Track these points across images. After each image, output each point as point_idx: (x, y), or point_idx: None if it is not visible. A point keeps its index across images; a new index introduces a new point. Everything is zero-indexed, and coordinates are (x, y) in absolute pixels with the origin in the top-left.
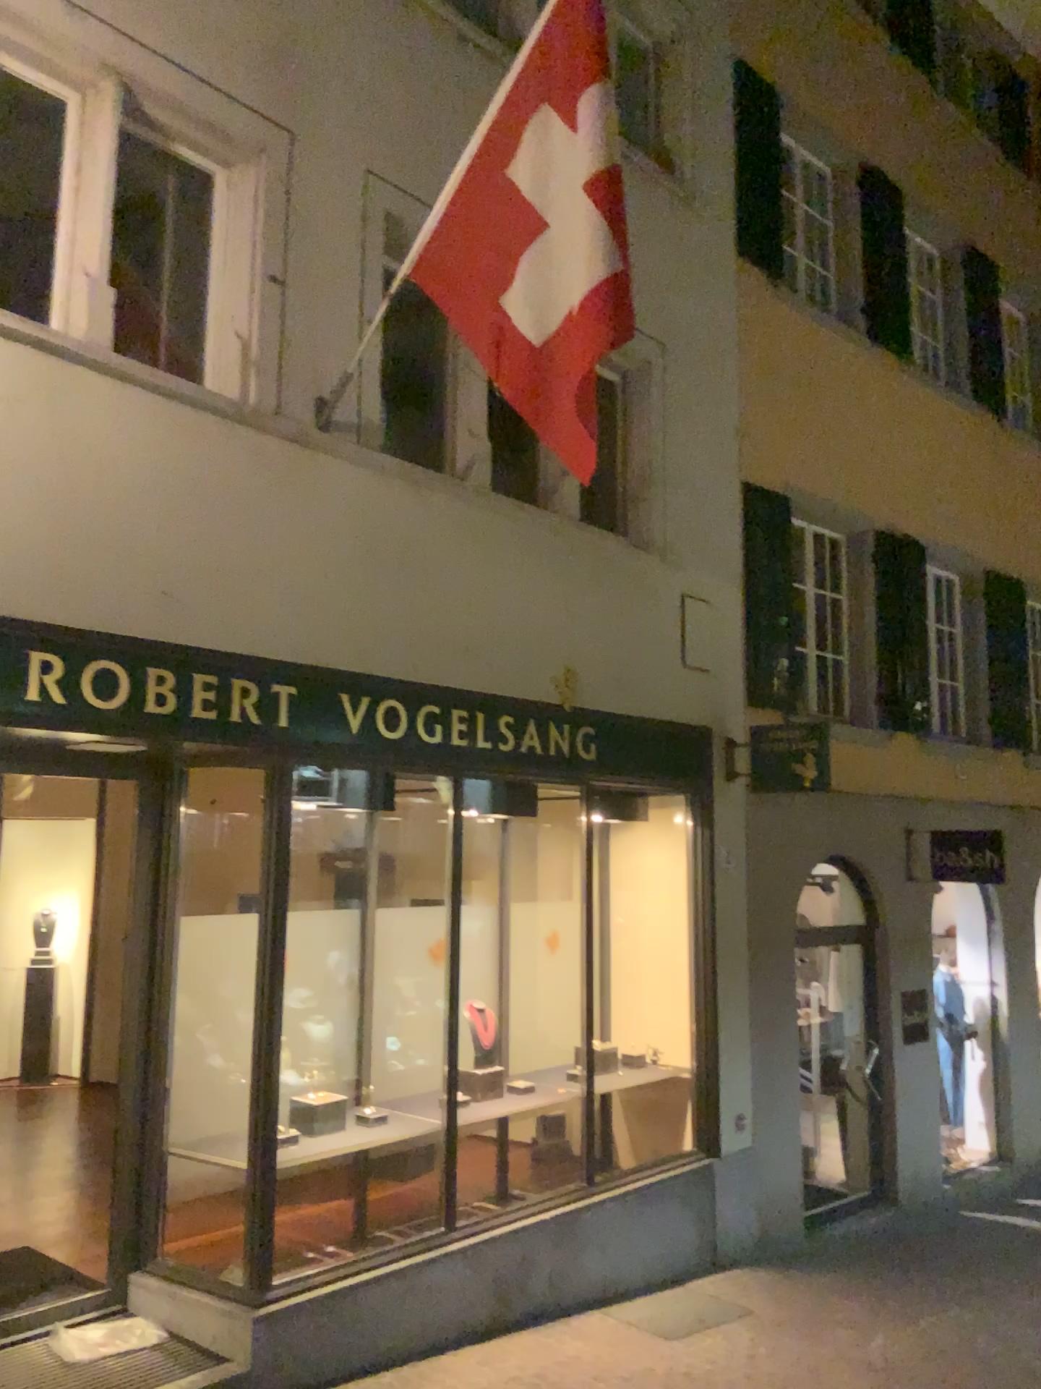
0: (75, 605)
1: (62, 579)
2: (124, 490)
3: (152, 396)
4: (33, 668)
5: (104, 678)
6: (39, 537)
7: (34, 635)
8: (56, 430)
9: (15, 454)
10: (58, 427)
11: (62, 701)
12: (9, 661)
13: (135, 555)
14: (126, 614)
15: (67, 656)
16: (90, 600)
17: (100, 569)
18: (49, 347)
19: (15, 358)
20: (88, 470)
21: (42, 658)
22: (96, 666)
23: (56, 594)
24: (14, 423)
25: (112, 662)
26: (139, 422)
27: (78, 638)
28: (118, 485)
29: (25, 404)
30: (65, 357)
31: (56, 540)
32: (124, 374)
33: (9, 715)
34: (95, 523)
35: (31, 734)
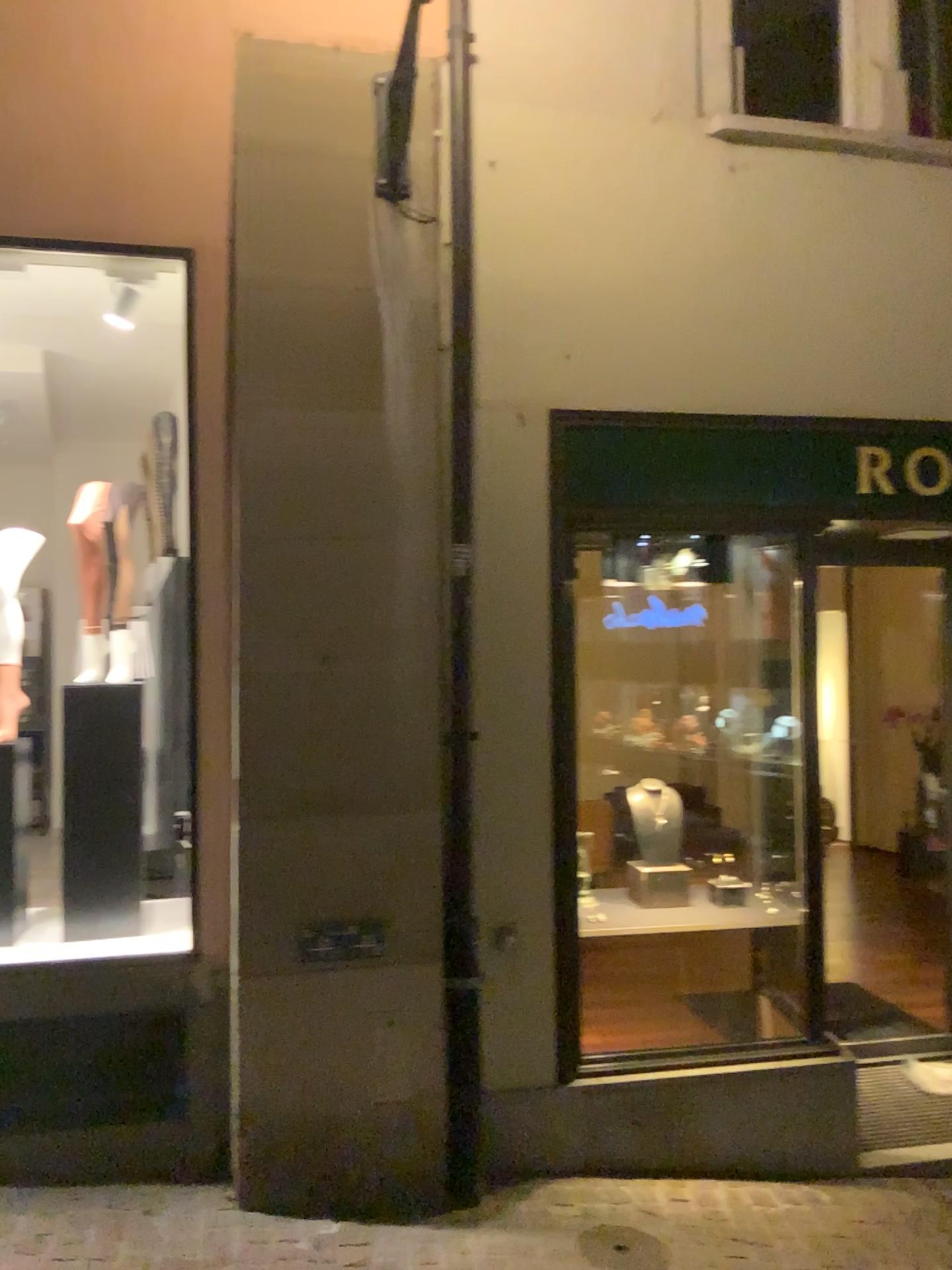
0: (890, 397)
1: (877, 373)
2: (926, 275)
3: (945, 173)
4: (858, 462)
5: (922, 464)
6: (853, 336)
7: (857, 431)
8: (859, 229)
9: (825, 261)
10: (860, 225)
11: (886, 490)
12: (837, 458)
13: (941, 338)
14: (937, 399)
15: (886, 448)
16: (903, 390)
17: (910, 358)
18: (845, 148)
19: (817, 168)
20: (891, 263)
21: (866, 452)
22: (914, 454)
23: (873, 389)
24: (822, 232)
25: (927, 448)
26: (935, 203)
27: (894, 429)
28: (920, 271)
29: (830, 210)
30: (860, 154)
31: (868, 337)
32: (916, 157)
33: (841, 508)
34: (902, 313)
35: (860, 524)
